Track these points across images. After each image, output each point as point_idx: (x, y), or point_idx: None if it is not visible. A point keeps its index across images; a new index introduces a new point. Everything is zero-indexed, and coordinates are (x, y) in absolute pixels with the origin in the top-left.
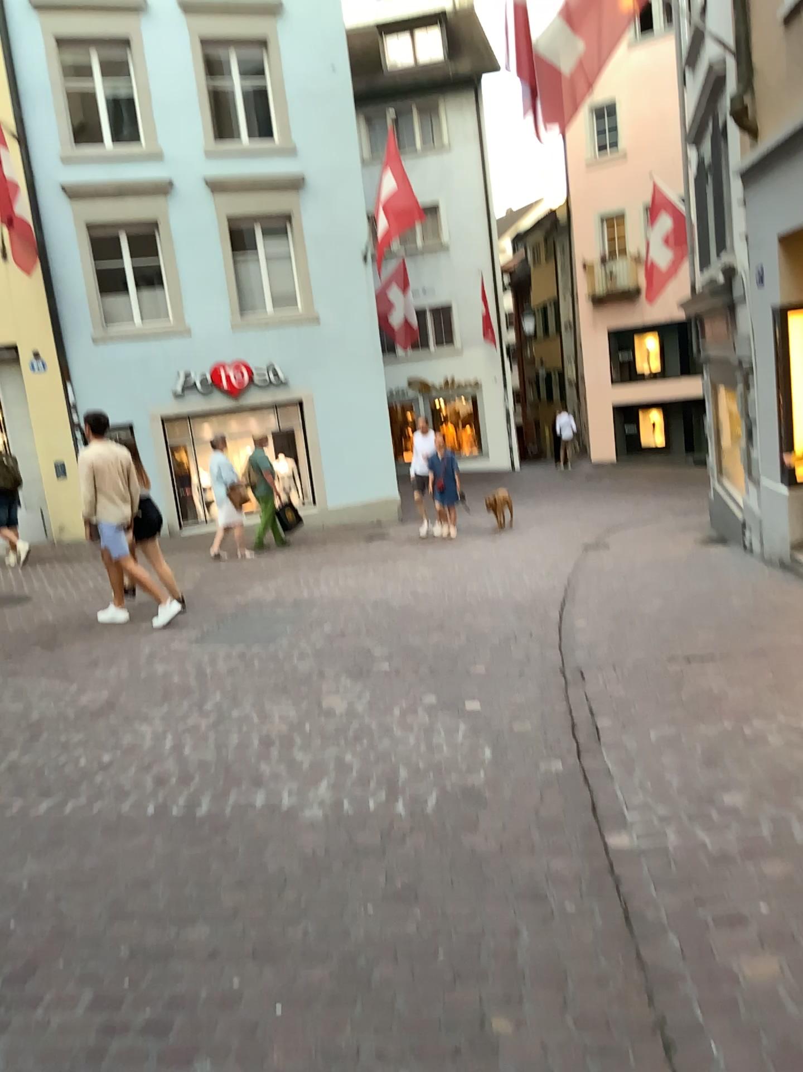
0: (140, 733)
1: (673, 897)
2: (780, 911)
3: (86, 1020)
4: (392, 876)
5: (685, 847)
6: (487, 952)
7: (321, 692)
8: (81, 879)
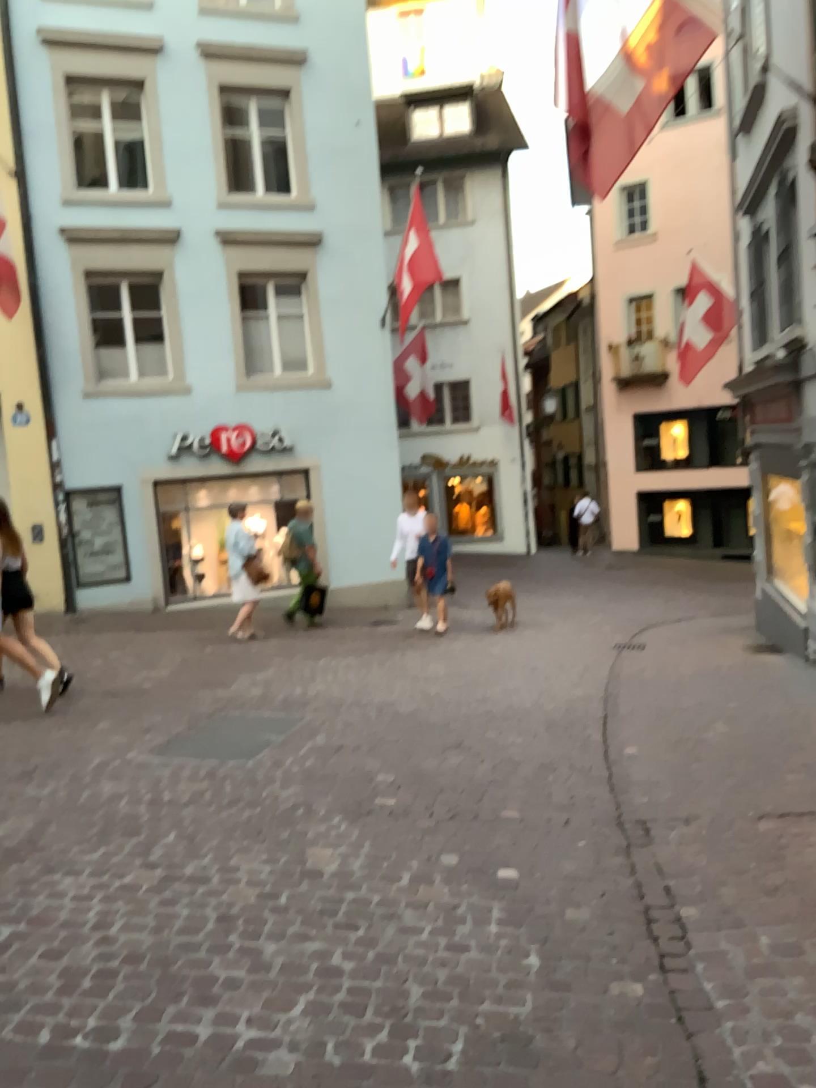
0: (58, 896)
1: None
2: None
3: None
4: None
5: None
6: None
7: (307, 839)
8: None
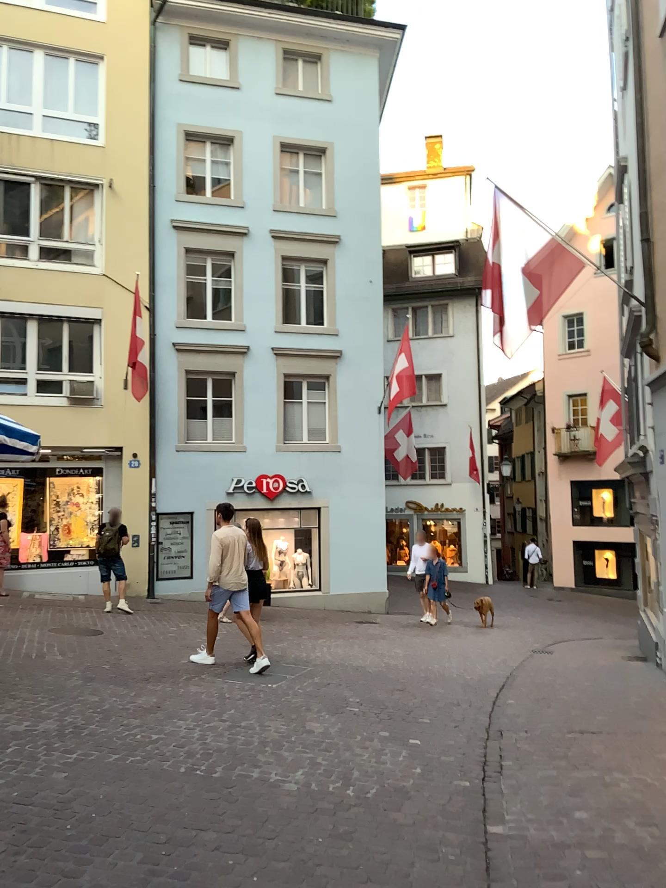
0: (178, 726)
1: (521, 861)
2: (590, 877)
3: (139, 867)
4: (338, 826)
5: (539, 837)
6: (392, 871)
7: (307, 718)
8: (137, 800)
